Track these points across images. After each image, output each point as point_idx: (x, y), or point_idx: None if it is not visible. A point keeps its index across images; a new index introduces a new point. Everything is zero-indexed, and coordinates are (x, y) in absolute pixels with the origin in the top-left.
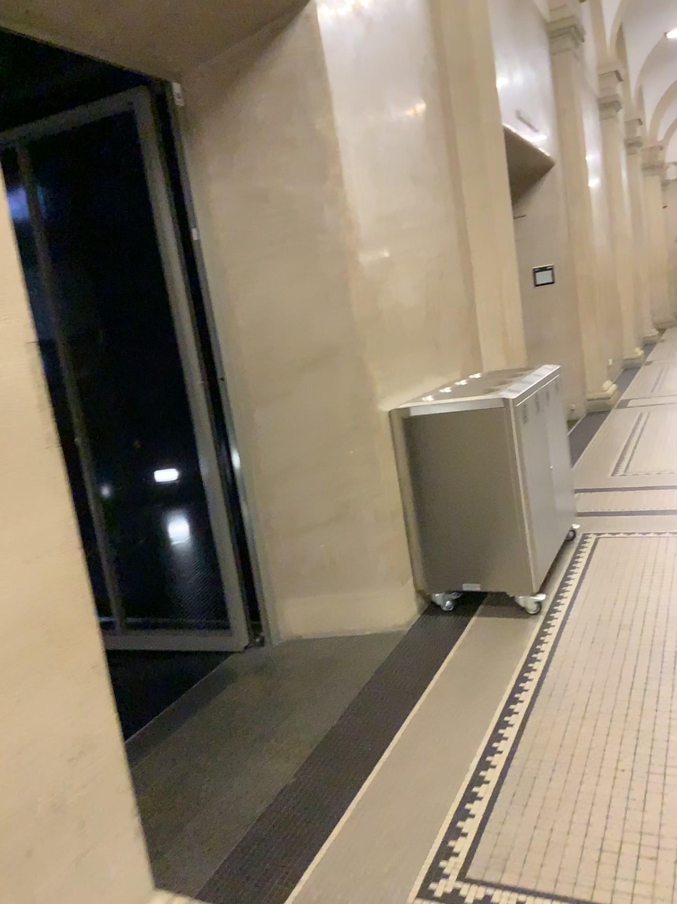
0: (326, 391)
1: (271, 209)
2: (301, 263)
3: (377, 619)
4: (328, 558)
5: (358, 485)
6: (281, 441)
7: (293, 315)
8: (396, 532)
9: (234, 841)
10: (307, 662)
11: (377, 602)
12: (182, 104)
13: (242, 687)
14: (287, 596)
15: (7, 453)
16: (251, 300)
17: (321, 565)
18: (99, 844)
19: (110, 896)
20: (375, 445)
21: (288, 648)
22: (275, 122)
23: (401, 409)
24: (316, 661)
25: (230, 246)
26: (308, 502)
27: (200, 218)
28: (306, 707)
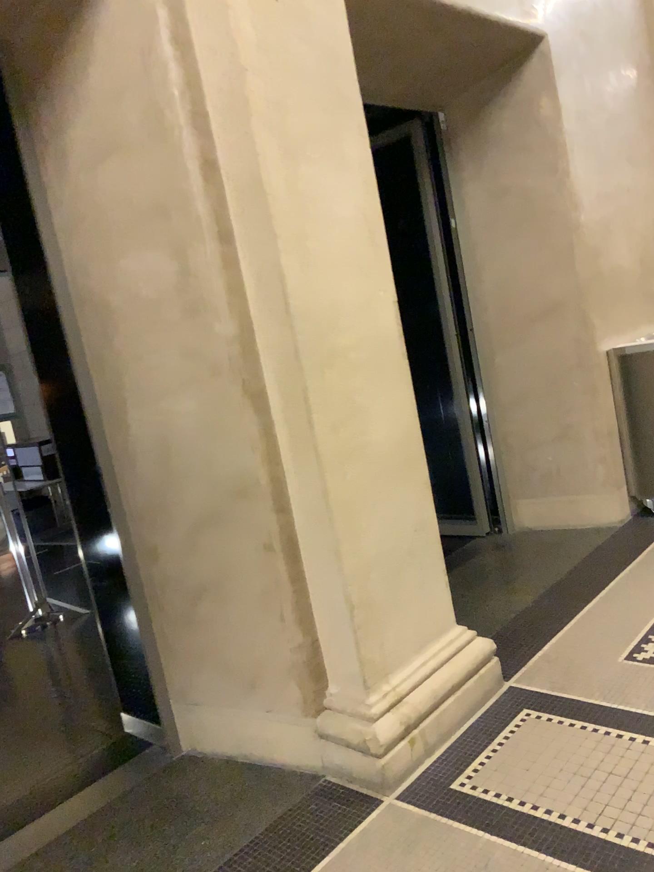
0: (552, 338)
1: (509, 203)
2: (533, 242)
3: (592, 515)
4: (551, 467)
5: (576, 411)
6: (515, 378)
7: (526, 282)
8: (608, 447)
9: (495, 628)
10: (536, 543)
11: (592, 502)
12: (442, 132)
13: (487, 556)
14: (519, 496)
15: (389, 362)
16: (493, 272)
17: (546, 473)
18: (432, 583)
19: (438, 613)
20: (590, 380)
21: (520, 535)
22: (513, 138)
23: (612, 351)
24: (543, 543)
25: (478, 233)
26: (537, 423)
27: (455, 214)
28: (538, 567)
